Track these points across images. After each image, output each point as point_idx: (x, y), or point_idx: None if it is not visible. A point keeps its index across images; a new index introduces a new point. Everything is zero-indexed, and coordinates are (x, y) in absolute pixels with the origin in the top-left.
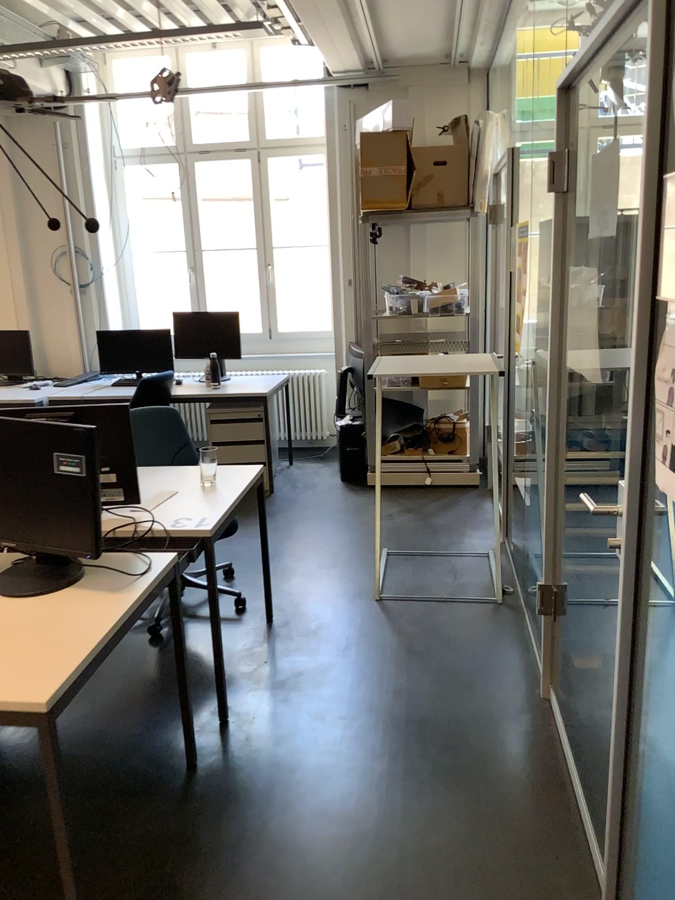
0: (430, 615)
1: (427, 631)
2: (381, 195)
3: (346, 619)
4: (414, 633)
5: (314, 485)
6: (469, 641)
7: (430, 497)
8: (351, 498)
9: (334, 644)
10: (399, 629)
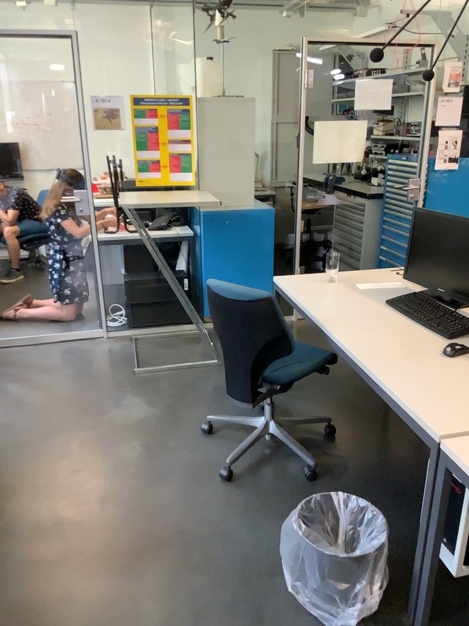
0: None
1: None
2: None
3: None
4: None
5: None
6: None
7: None
8: None
9: None
10: None
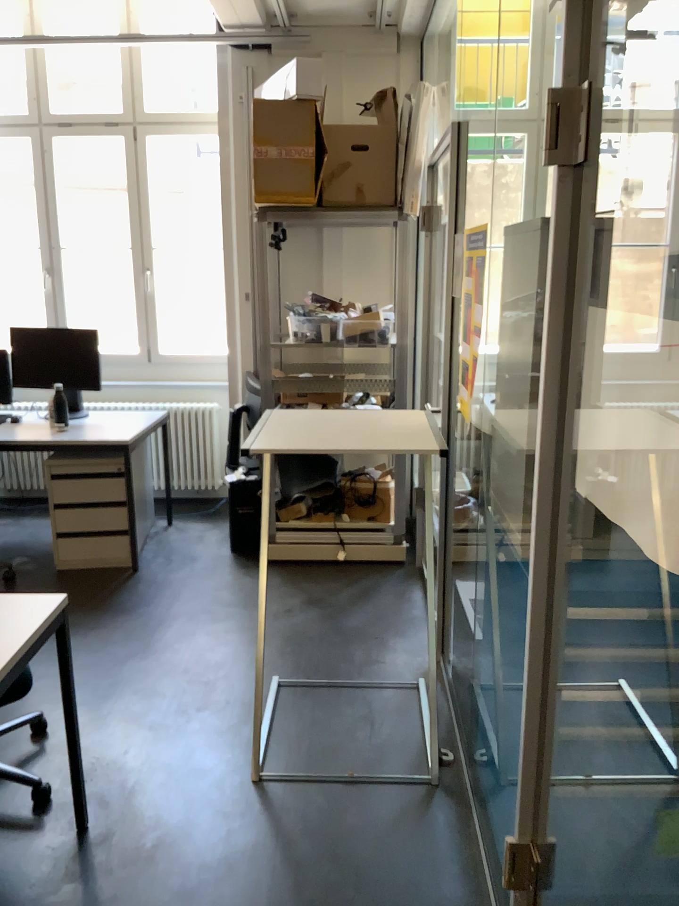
0: (333, 812)
1: (326, 848)
2: (281, 185)
3: (204, 823)
4: (305, 854)
5: (195, 557)
6: (389, 871)
7: (343, 579)
8: (240, 579)
9: (177, 883)
10: (283, 845)
